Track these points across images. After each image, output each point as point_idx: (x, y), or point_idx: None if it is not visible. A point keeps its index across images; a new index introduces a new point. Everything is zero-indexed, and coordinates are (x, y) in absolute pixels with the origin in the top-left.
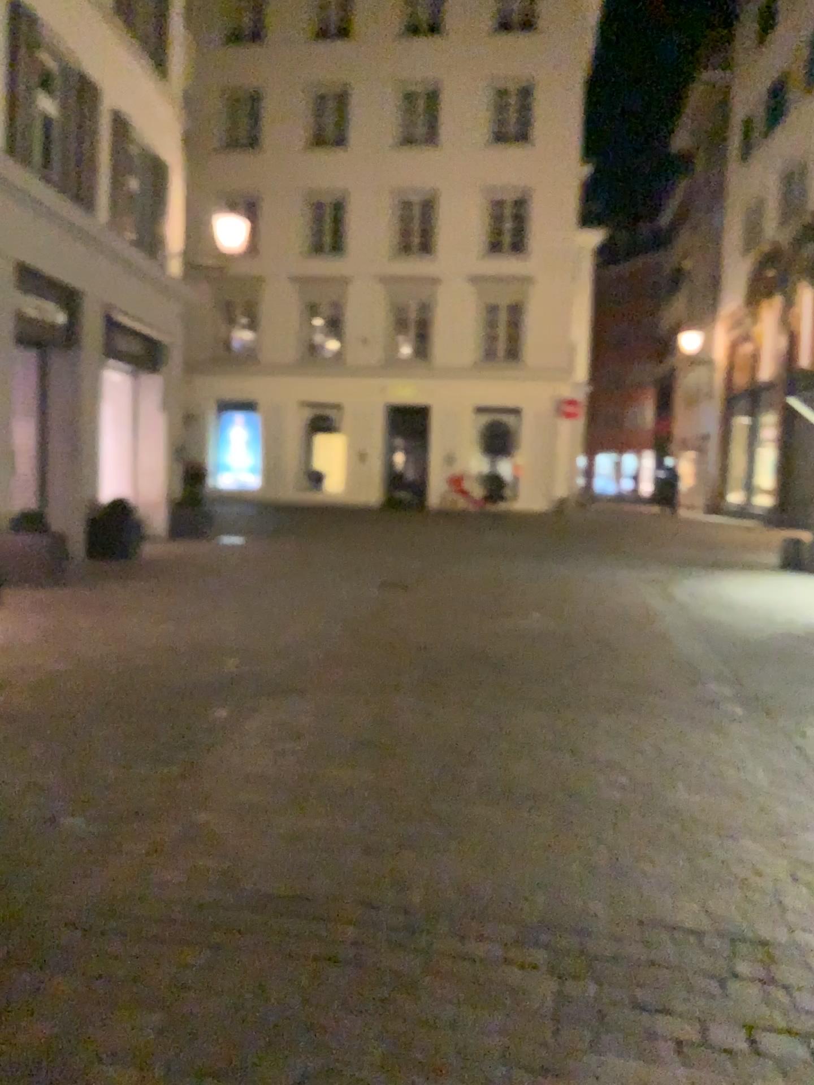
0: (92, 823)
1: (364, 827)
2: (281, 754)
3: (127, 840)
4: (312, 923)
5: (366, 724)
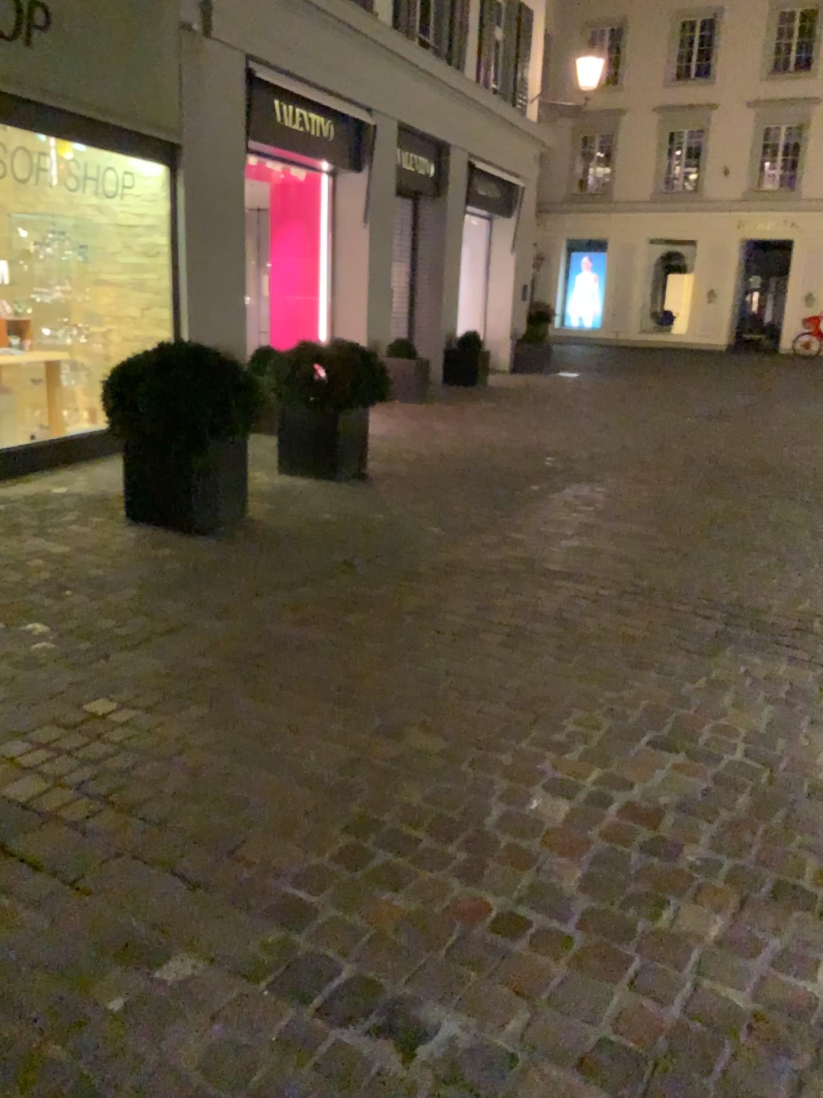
0: (441, 526)
1: (619, 546)
2: (572, 508)
3: (462, 536)
4: (569, 580)
5: (642, 498)
